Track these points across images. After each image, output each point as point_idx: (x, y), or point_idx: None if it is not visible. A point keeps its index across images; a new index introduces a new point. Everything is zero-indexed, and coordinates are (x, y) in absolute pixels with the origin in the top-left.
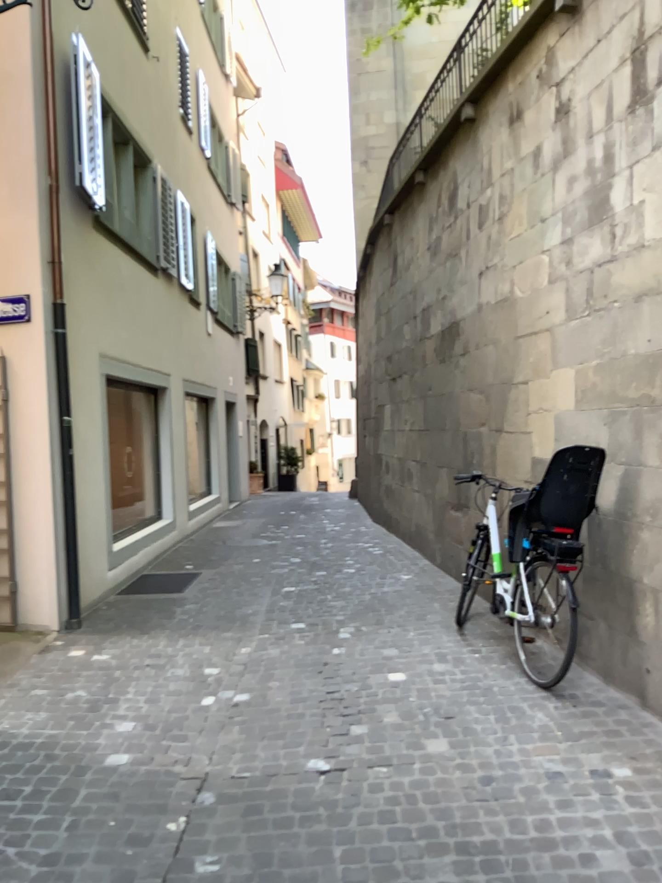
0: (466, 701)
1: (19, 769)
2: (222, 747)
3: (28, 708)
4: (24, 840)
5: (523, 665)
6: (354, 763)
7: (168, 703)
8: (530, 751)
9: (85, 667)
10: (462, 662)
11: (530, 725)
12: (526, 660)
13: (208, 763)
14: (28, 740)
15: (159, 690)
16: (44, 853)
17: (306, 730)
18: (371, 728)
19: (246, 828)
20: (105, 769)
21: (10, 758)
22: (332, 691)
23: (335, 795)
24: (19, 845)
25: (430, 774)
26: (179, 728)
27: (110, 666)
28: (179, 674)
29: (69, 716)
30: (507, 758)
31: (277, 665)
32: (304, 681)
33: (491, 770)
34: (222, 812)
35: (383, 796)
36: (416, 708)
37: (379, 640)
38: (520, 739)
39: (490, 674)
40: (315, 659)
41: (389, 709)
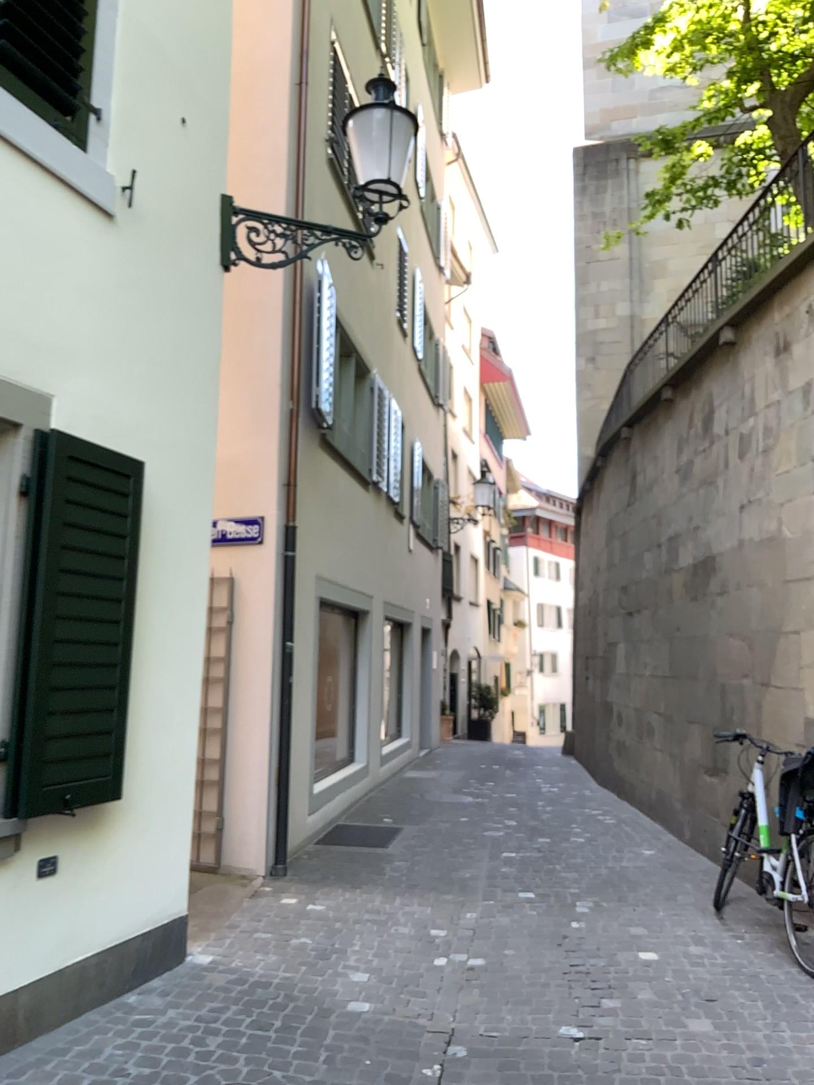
0: (729, 985)
1: (265, 1003)
2: (466, 1005)
3: (259, 948)
4: (289, 1064)
5: (795, 955)
6: (611, 1032)
7: (400, 958)
8: (806, 1039)
9: (305, 914)
10: (723, 946)
11: (805, 1014)
12: (799, 950)
13: (454, 1018)
14: (266, 979)
15: (388, 945)
16: (310, 1078)
17: (553, 997)
18: (625, 1002)
19: (505, 1079)
20: (349, 1012)
21: (254, 992)
22: (577, 962)
23: (594, 1060)
24: (285, 1069)
25: (695, 1050)
26: (417, 982)
27: (331, 915)
28: (405, 931)
29: (301, 960)
30: (780, 1043)
31: (510, 931)
32: (544, 949)
33: (762, 1052)
34: (477, 1063)
35: (645, 1066)
36: (673, 987)
37: (623, 916)
38: (793, 1027)
39: (756, 961)
40: (552, 929)
41: (644, 985)
